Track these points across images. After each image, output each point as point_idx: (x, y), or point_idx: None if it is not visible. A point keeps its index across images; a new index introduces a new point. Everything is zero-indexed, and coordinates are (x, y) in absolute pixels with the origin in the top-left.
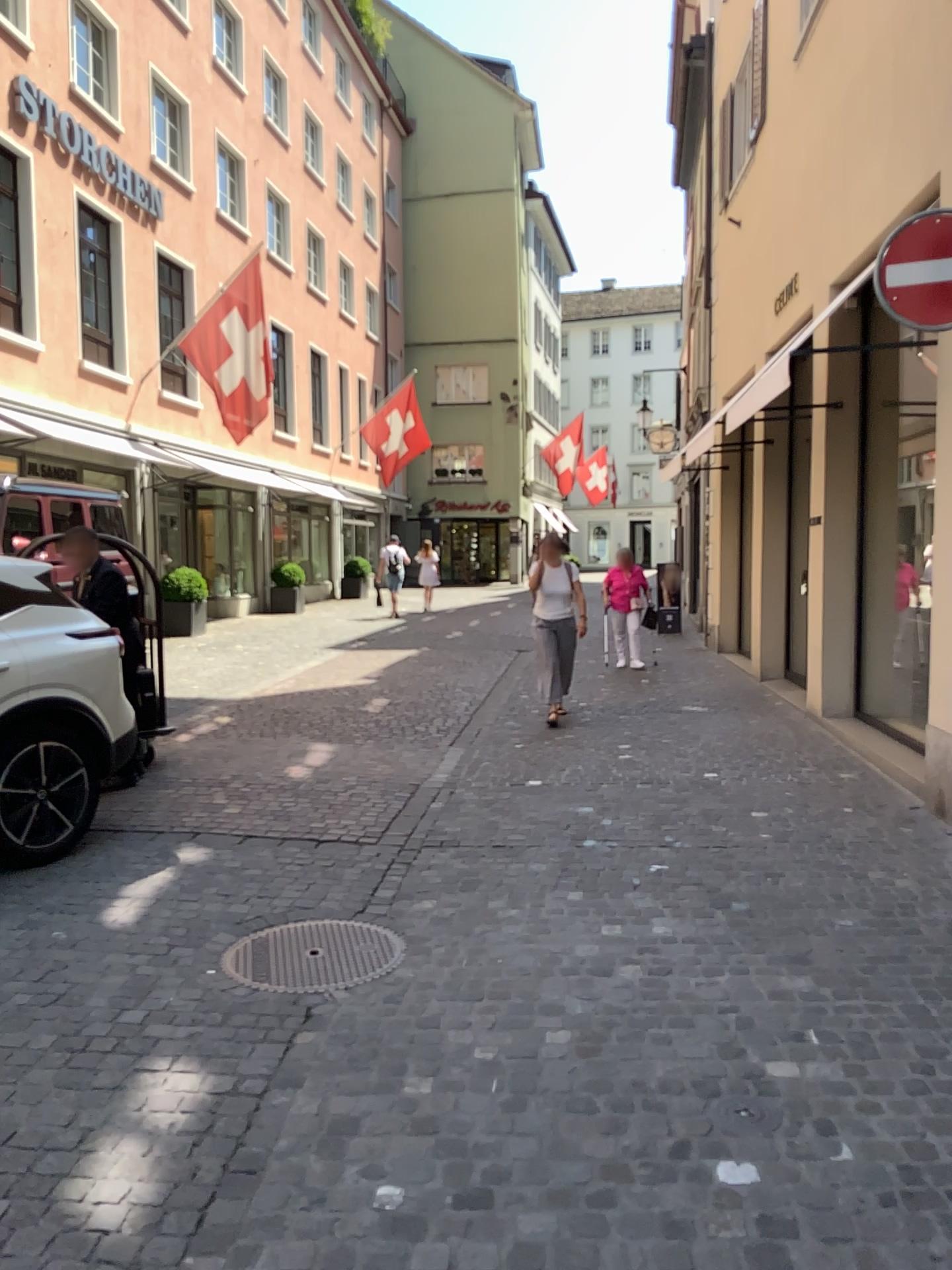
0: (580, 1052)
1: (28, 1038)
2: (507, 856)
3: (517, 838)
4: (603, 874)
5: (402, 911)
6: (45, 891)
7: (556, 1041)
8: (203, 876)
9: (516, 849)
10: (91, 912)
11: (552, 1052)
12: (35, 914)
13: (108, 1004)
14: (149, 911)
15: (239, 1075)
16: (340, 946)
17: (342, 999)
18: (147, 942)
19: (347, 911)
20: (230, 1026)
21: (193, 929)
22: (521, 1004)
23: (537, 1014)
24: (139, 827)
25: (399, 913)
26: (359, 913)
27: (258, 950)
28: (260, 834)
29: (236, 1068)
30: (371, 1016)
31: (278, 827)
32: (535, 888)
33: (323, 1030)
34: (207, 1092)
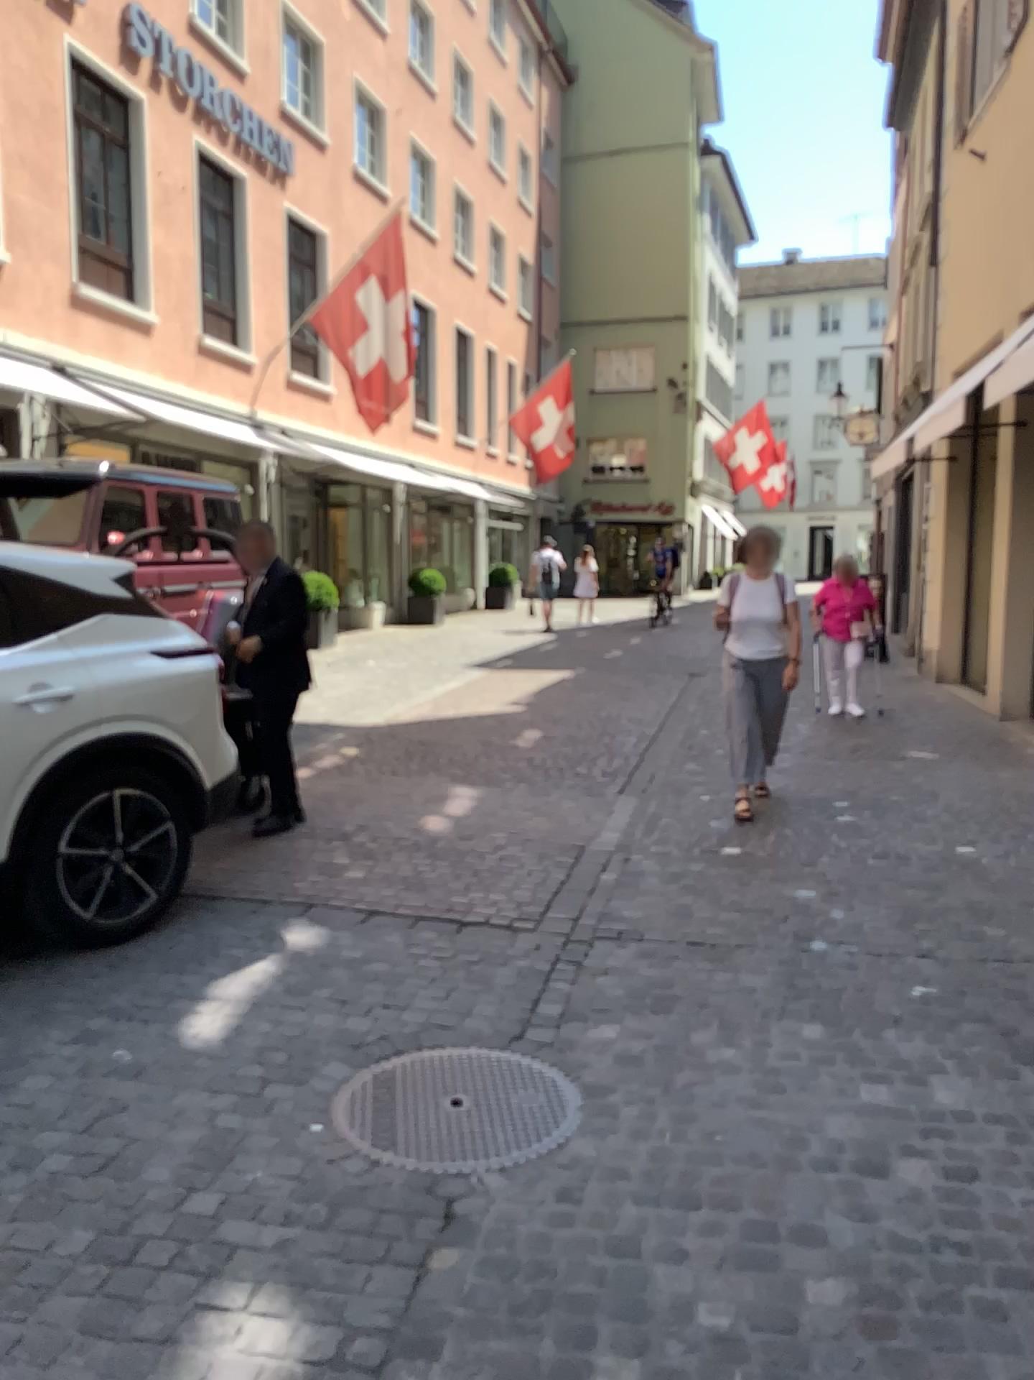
0: (868, 1331)
1: (52, 1239)
2: (711, 960)
3: (722, 933)
4: (848, 997)
5: (575, 1042)
6: (111, 988)
7: (824, 1301)
8: (314, 973)
9: (723, 950)
10: (166, 1024)
11: (822, 1326)
12: (93, 1024)
13: (169, 1183)
14: (240, 1026)
15: (346, 1333)
16: (493, 1099)
17: (496, 1194)
18: (233, 1076)
19: (501, 1037)
20: (337, 1234)
21: (295, 1059)
22: (760, 1222)
23: (788, 1244)
24: (239, 898)
25: (572, 1045)
26: (518, 1042)
27: (380, 1100)
28: (388, 913)
29: (342, 1320)
30: (539, 1228)
31: (411, 904)
32: (757, 1014)
33: (470, 1250)
34: (297, 1367)
